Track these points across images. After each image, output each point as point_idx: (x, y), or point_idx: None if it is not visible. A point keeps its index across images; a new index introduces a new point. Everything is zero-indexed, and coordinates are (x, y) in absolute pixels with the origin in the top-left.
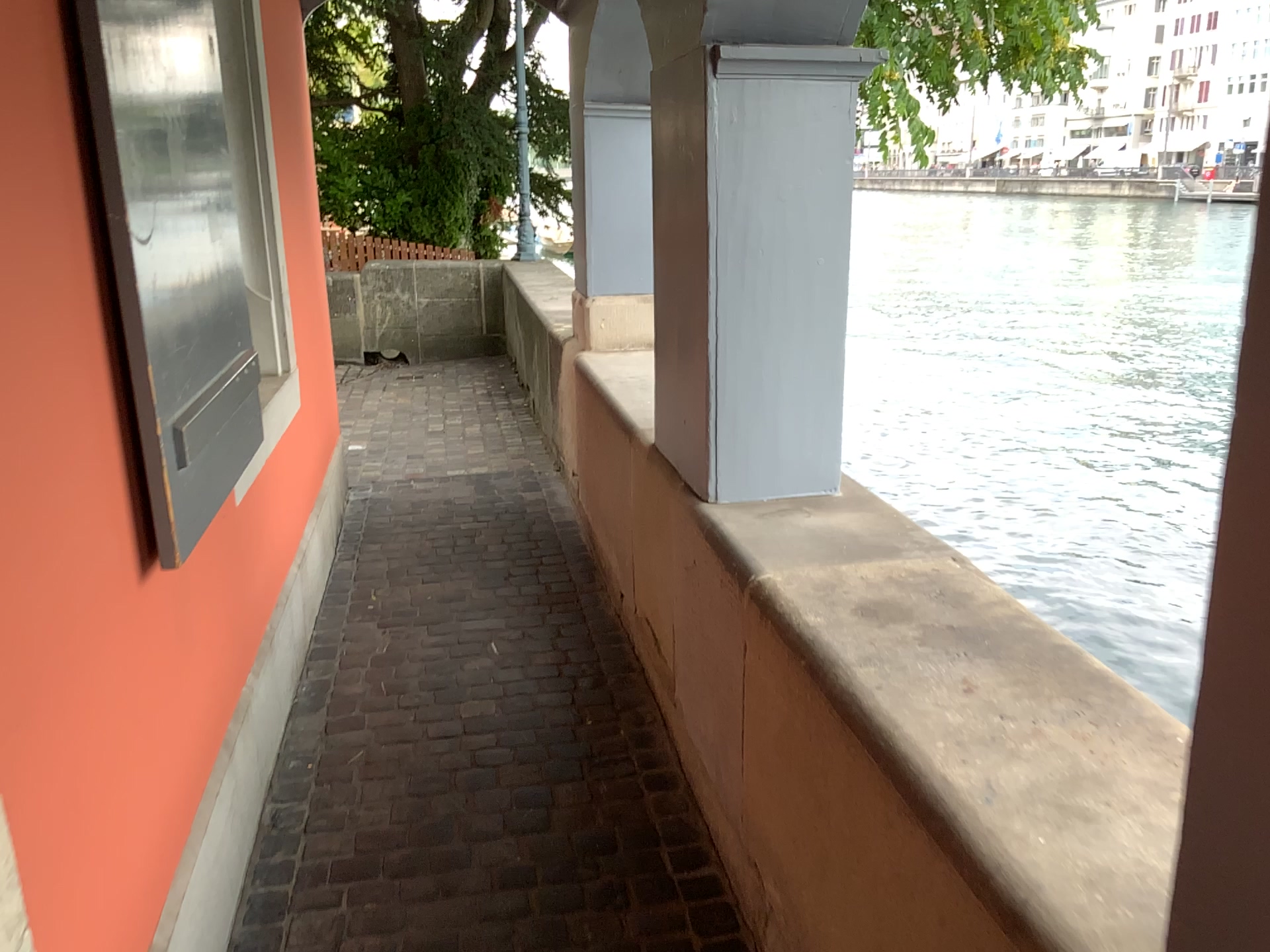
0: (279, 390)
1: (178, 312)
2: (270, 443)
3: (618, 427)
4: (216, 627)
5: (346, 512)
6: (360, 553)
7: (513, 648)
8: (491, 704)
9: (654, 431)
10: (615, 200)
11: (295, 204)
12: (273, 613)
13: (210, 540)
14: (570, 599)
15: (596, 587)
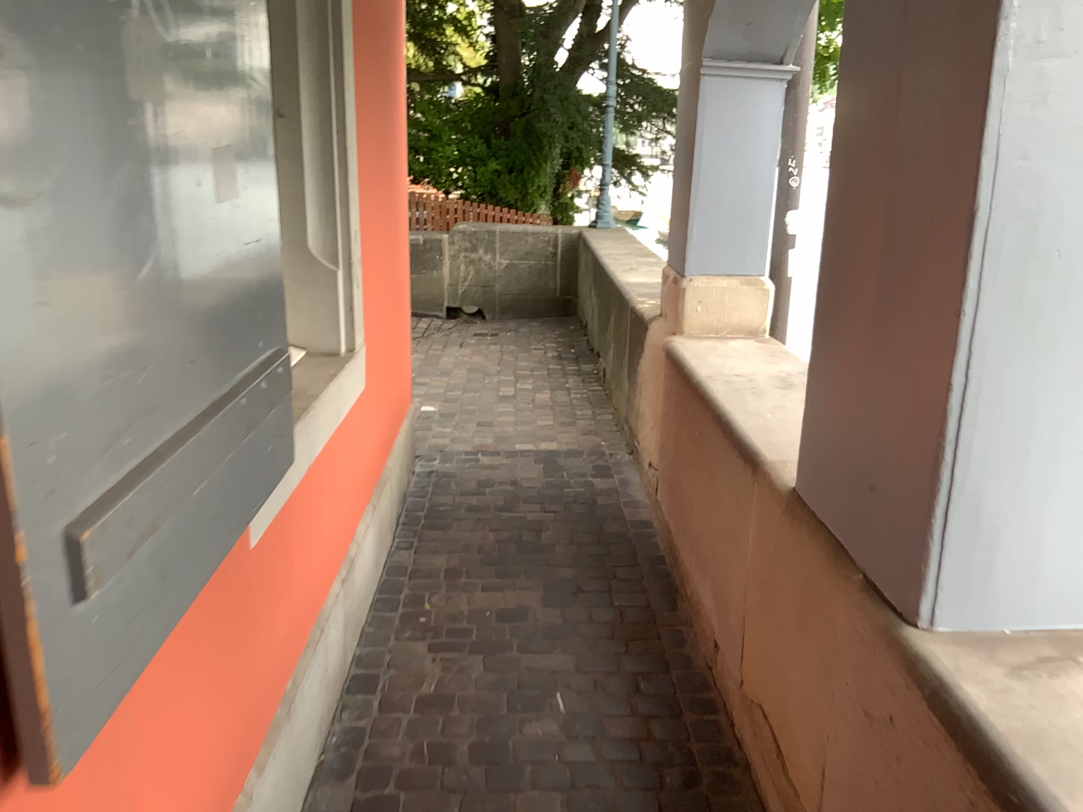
0: (333, 379)
1: (118, 318)
2: (312, 450)
3: (732, 447)
4: (188, 755)
5: (411, 485)
6: (420, 539)
7: (583, 701)
8: (555, 795)
9: (801, 478)
10: (728, 172)
11: (376, 162)
12: (300, 659)
13: (189, 630)
14: (649, 631)
15: (680, 617)
